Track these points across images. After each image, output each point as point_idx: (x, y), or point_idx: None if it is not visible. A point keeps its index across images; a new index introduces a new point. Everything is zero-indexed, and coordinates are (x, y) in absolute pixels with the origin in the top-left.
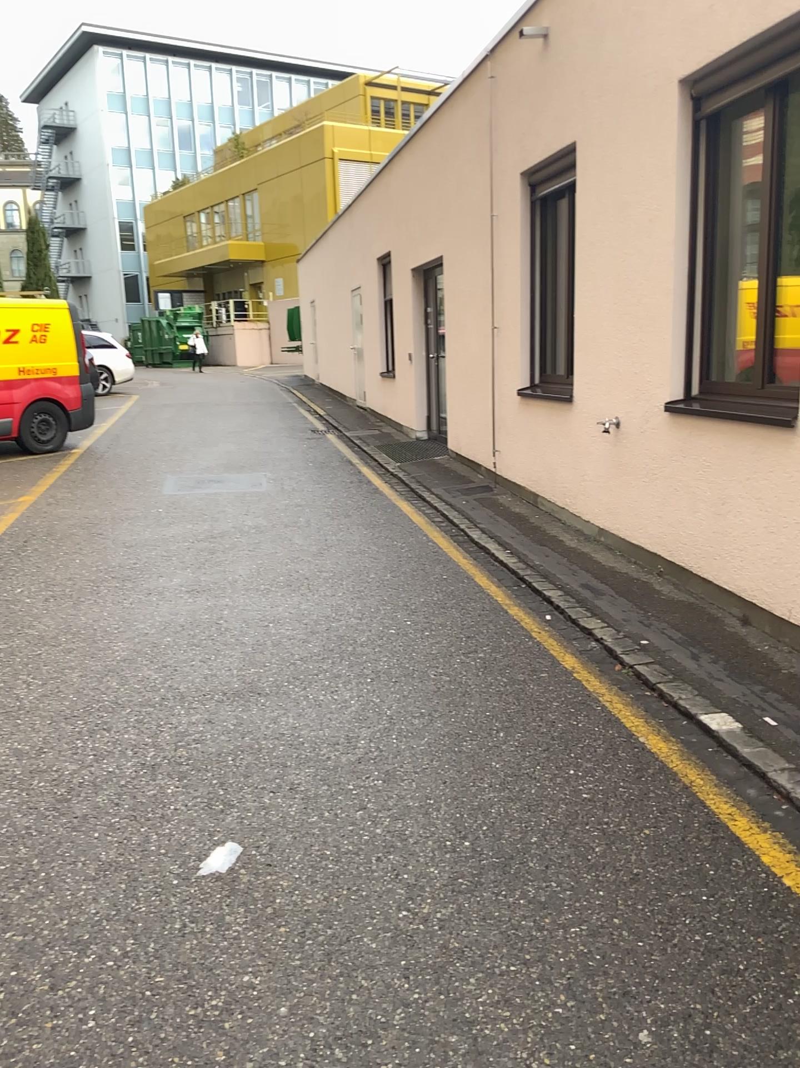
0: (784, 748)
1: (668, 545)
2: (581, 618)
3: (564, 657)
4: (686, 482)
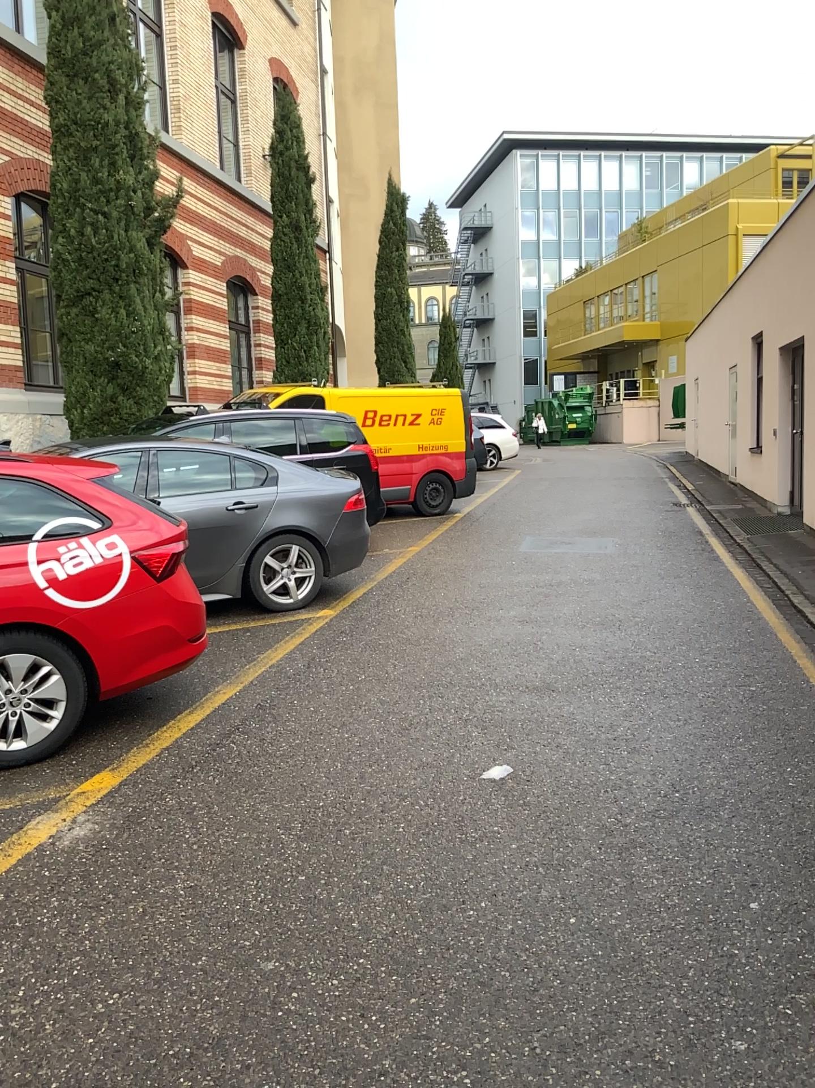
0: None
1: None
2: None
3: None
4: None
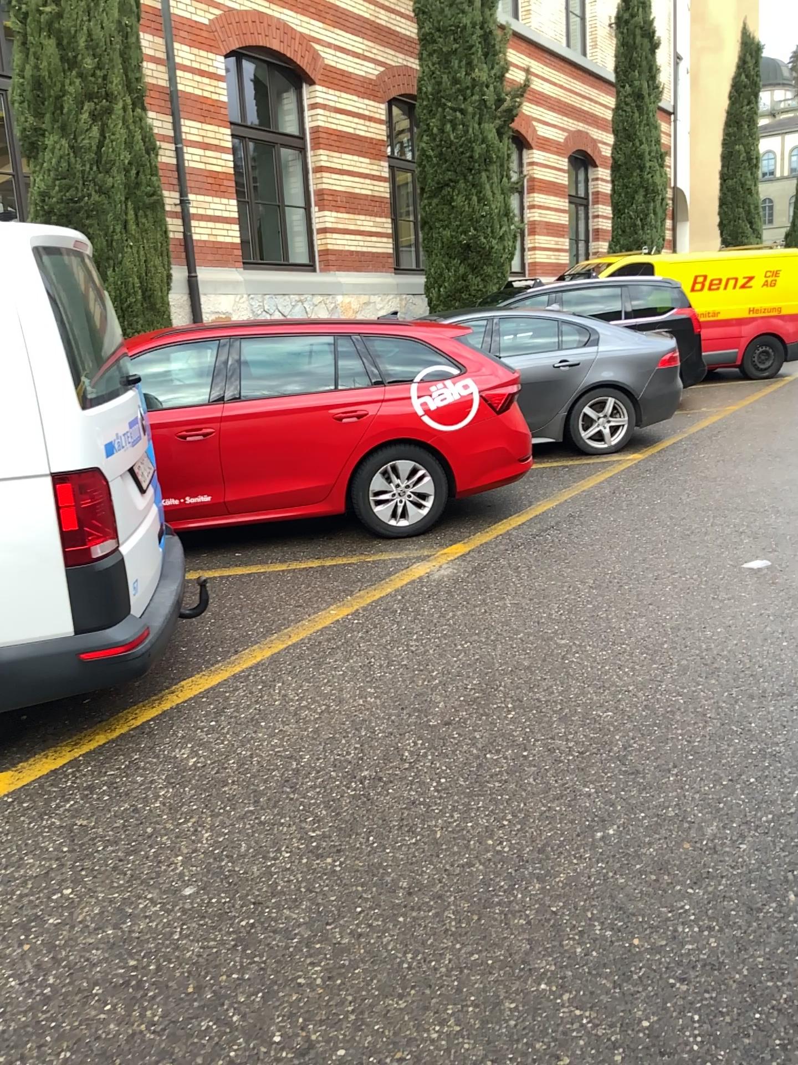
0: None
1: None
2: None
3: None
4: None
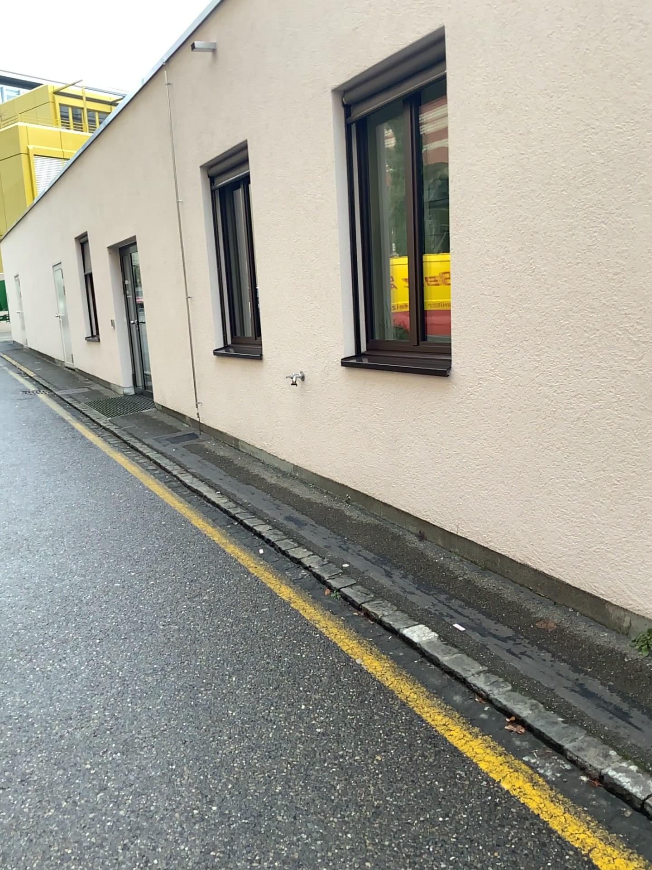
0: (477, 652)
1: (354, 477)
2: (288, 550)
3: (279, 589)
4: (365, 423)
